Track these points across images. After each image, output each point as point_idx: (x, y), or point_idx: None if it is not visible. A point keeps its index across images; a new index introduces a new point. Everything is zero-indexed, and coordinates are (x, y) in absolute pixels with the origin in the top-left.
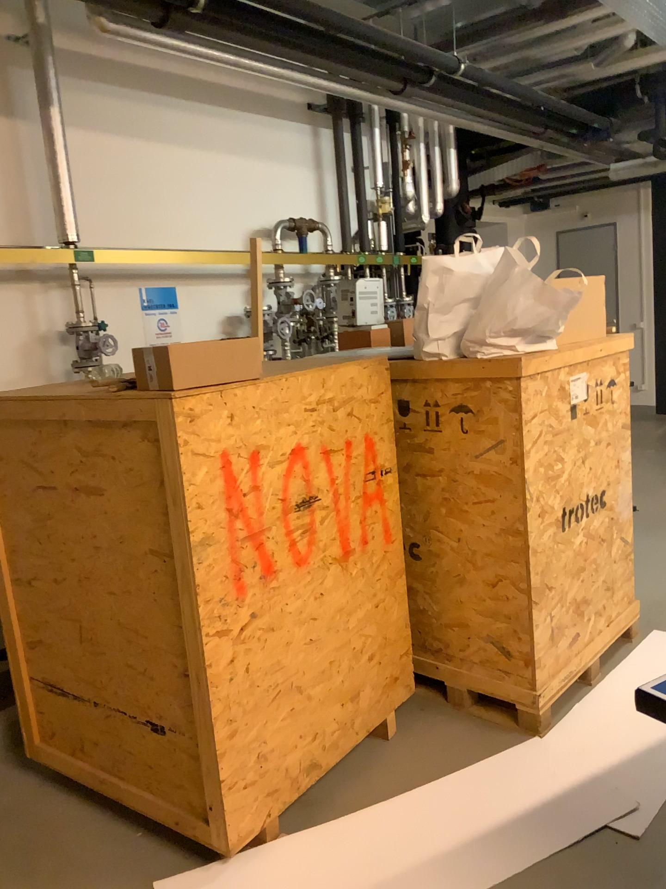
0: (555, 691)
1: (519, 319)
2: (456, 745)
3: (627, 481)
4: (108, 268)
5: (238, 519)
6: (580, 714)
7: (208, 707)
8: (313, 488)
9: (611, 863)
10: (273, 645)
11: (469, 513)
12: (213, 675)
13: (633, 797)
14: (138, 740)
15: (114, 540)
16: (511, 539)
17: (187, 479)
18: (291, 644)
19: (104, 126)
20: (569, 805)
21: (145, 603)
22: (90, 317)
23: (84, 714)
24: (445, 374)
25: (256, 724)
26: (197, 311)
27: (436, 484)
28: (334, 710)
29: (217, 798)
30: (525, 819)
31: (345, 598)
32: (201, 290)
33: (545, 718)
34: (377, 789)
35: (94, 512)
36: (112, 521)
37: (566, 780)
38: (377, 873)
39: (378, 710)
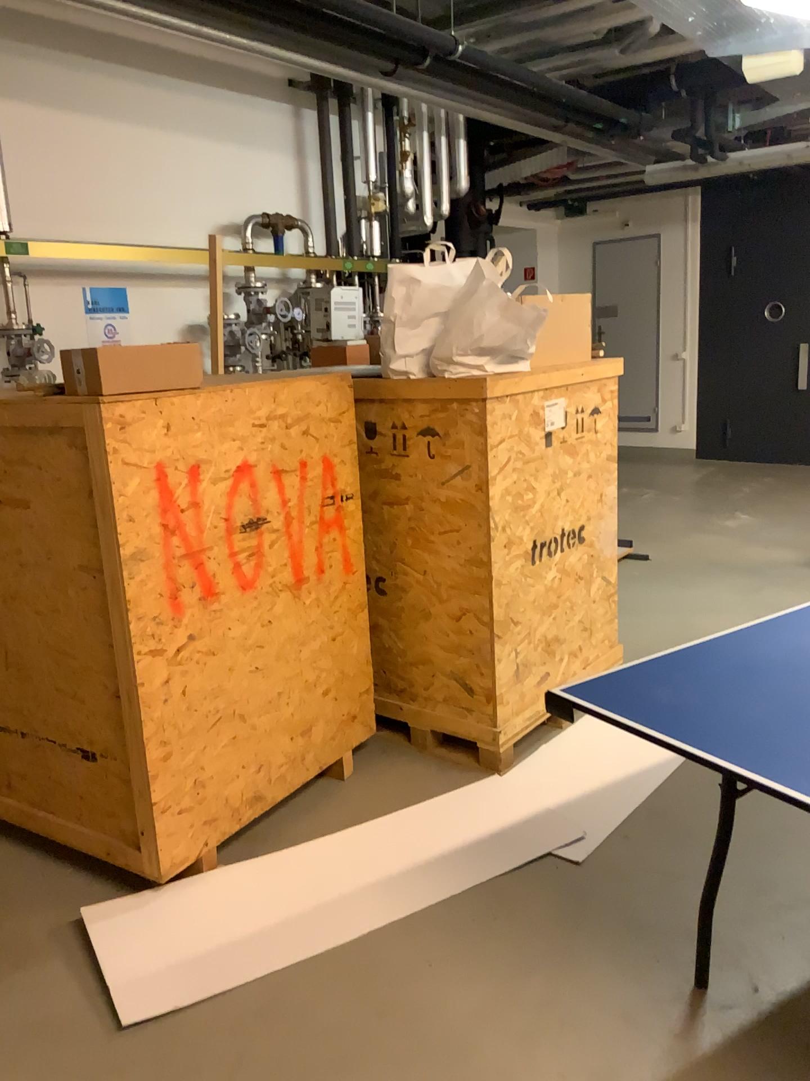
0: (519, 732)
1: (485, 337)
2: (412, 783)
3: (611, 518)
4: (46, 264)
5: (174, 535)
6: (544, 755)
7: (140, 727)
8: (260, 509)
9: (546, 883)
10: (213, 670)
11: (434, 544)
12: (145, 695)
13: (579, 826)
14: (69, 769)
15: (42, 557)
16: (474, 570)
17: (118, 489)
18: (232, 670)
19: (41, 96)
20: (515, 834)
21: (76, 623)
22: (24, 319)
23: (11, 747)
24: (412, 393)
25: (192, 749)
26: (152, 317)
27: (401, 513)
28: (281, 743)
29: (149, 821)
30: (469, 847)
31: (295, 627)
32: (156, 294)
33: (508, 759)
34: (323, 824)
35: (21, 527)
36: (40, 536)
37: (517, 812)
38: (313, 895)
39: (332, 749)
